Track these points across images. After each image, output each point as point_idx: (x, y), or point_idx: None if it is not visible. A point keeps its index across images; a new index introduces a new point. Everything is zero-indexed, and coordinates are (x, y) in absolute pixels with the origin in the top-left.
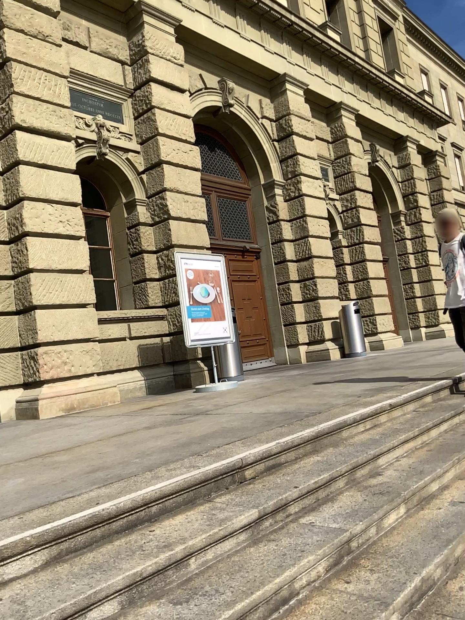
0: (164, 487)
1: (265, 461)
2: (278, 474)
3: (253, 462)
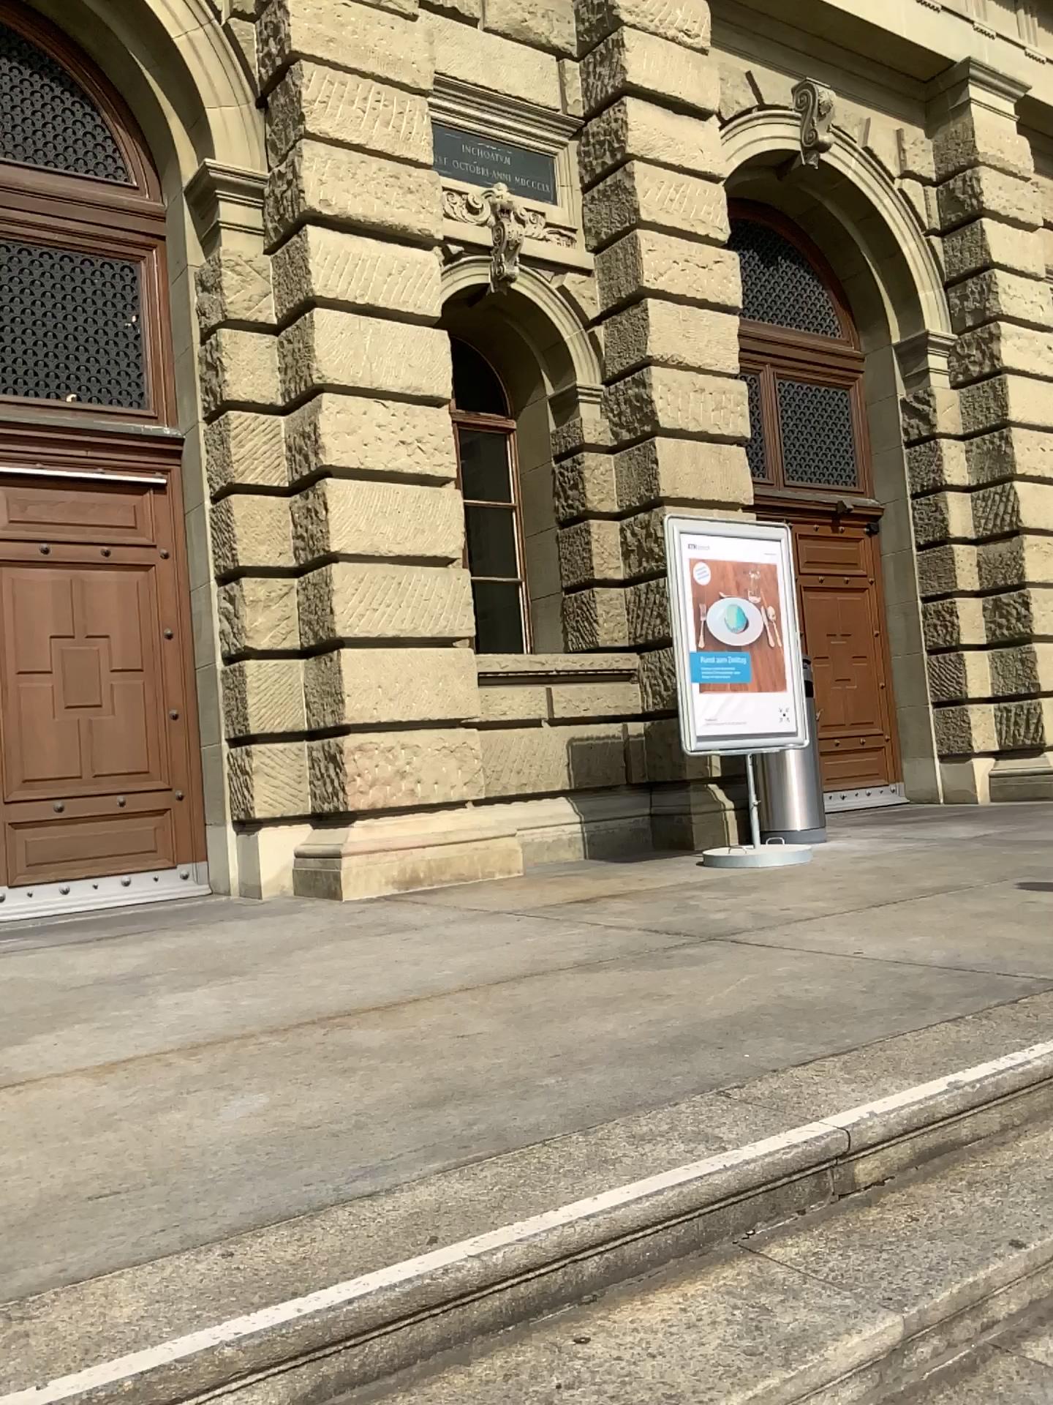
0: (622, 1219)
1: (916, 1136)
2: (960, 1189)
3: (881, 1137)
